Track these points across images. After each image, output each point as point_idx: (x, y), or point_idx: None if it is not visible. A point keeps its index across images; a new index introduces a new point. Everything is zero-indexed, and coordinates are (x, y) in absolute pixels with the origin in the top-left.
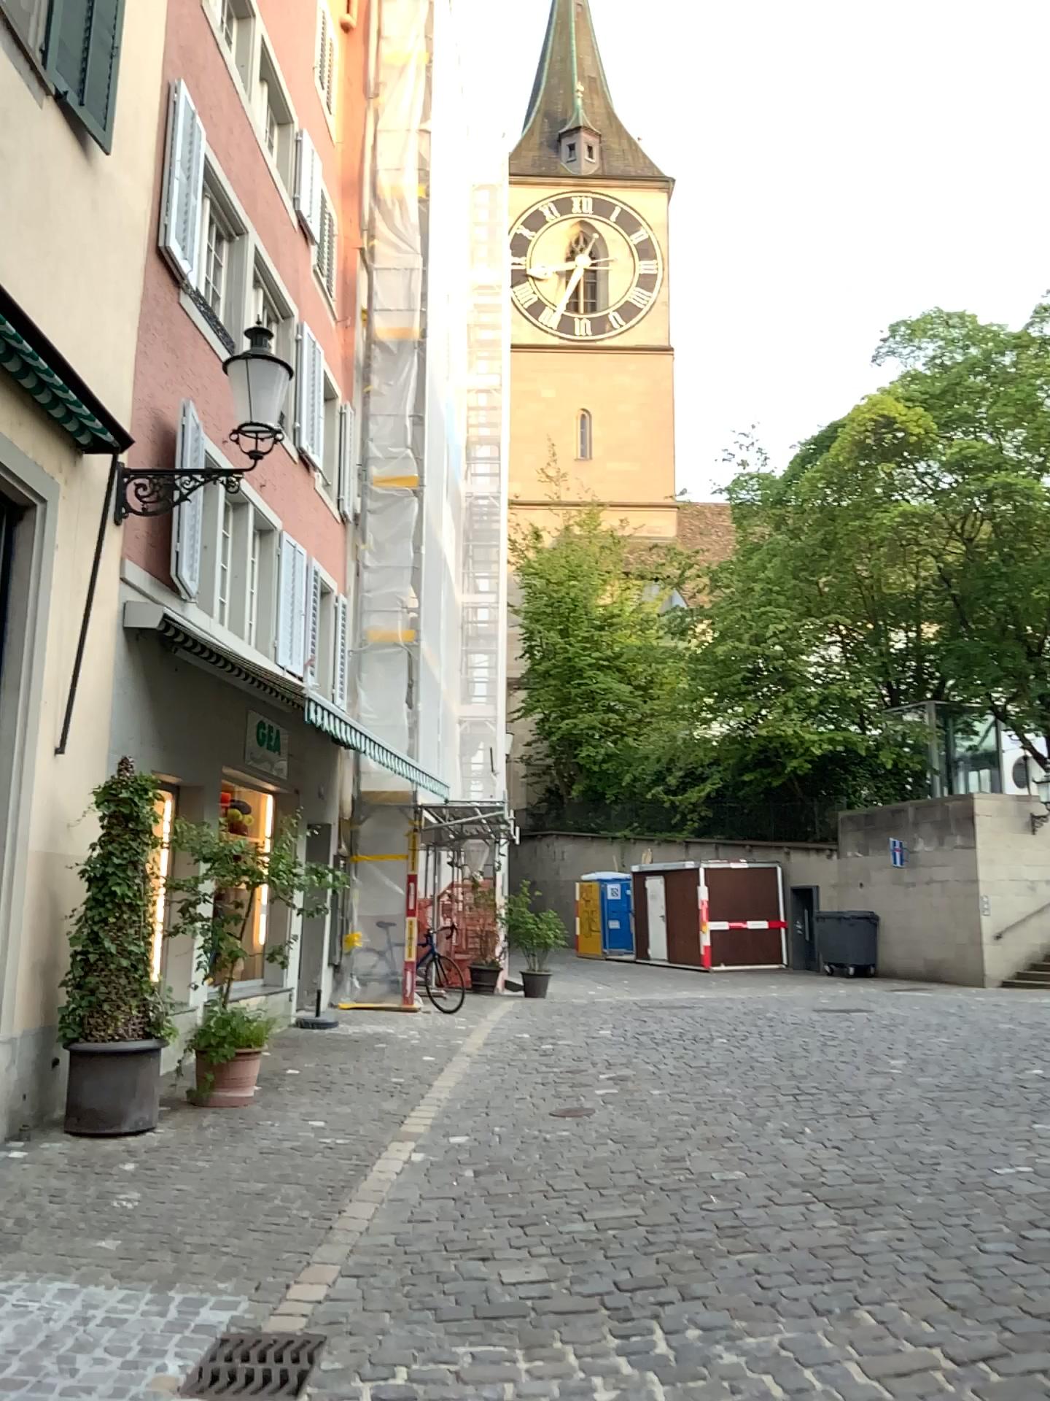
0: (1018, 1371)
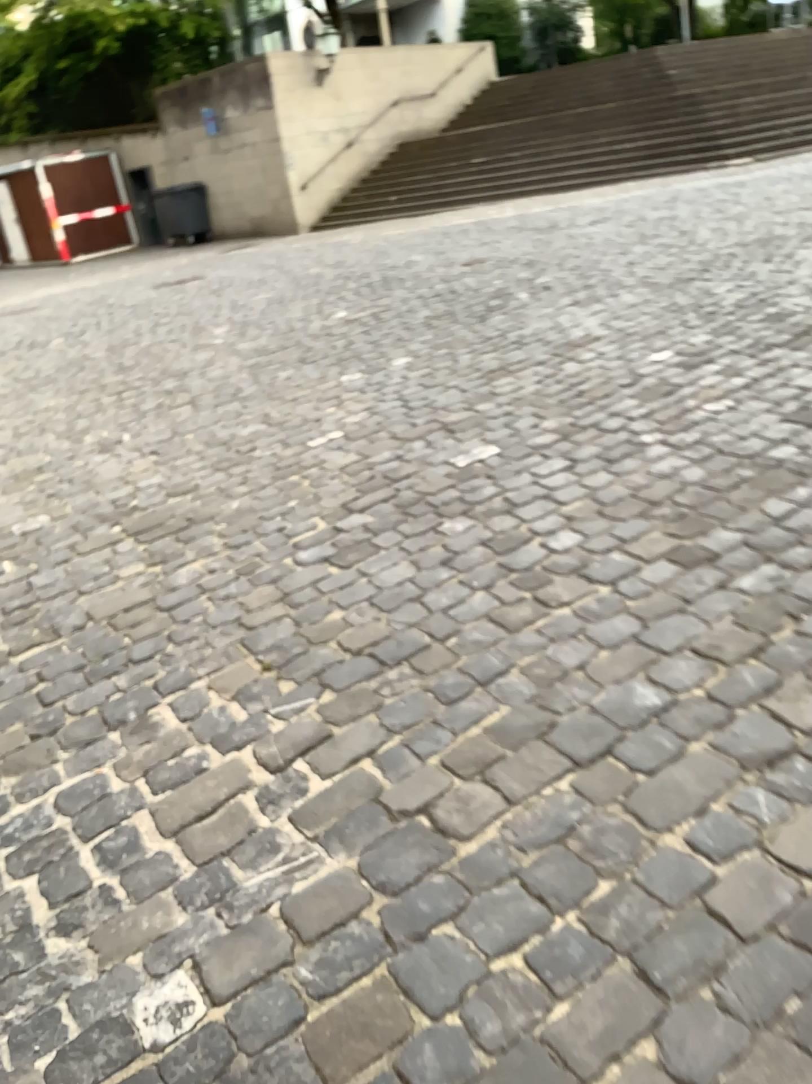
0: (341, 762)
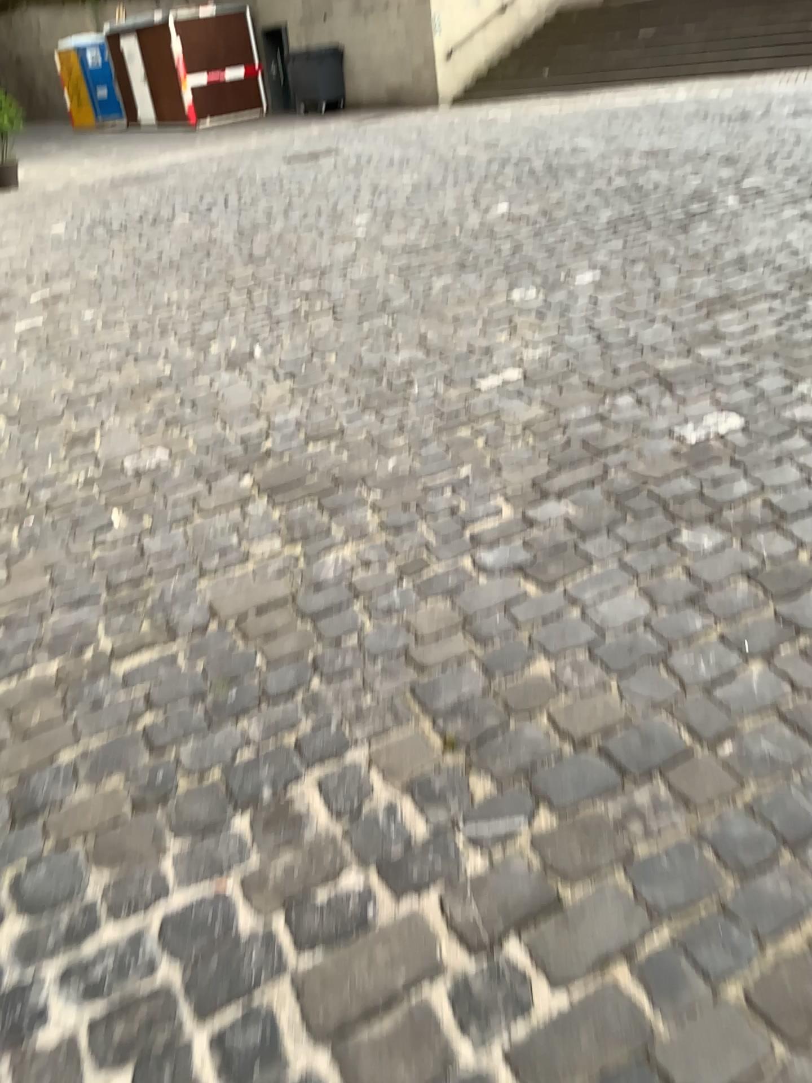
0: (581, 960)
